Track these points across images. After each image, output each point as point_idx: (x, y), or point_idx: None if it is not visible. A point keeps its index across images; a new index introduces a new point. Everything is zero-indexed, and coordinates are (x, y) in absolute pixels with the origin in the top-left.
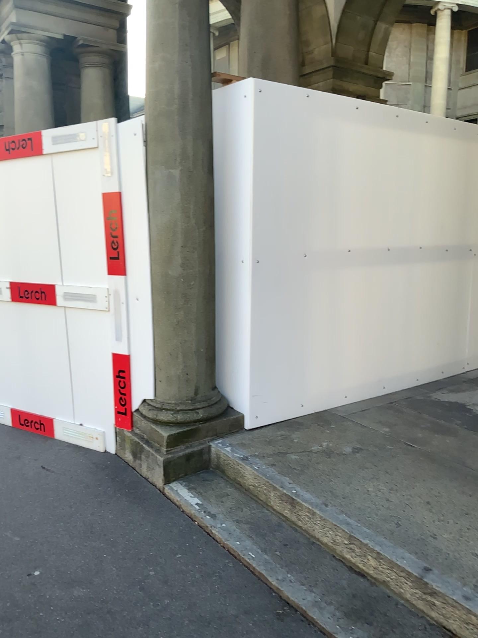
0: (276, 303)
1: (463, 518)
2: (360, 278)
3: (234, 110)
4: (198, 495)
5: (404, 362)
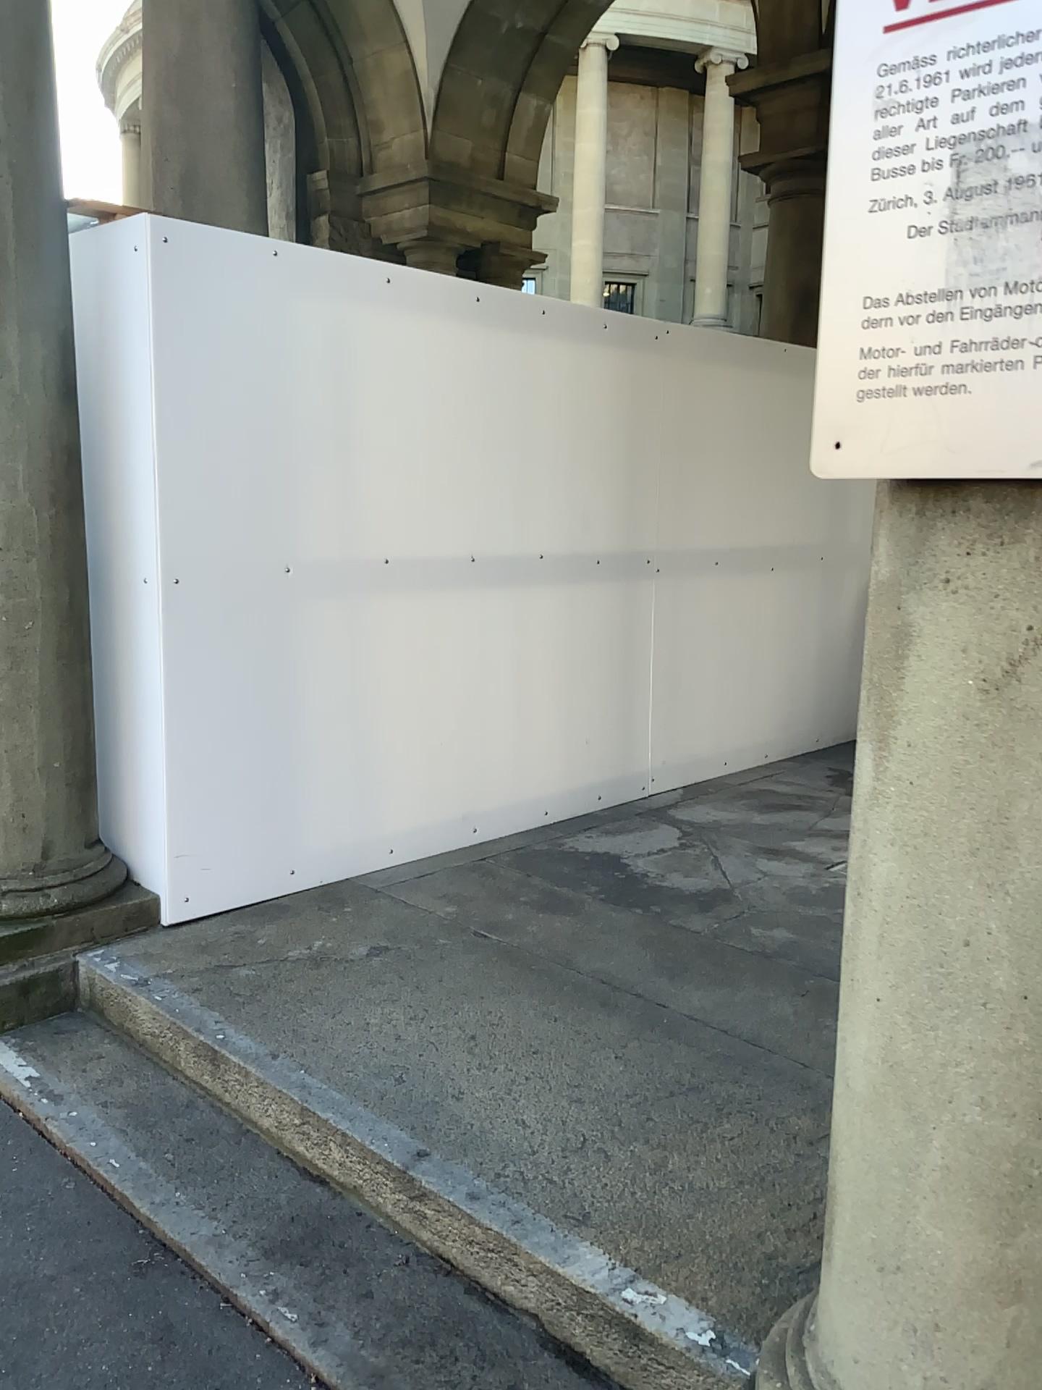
0: (224, 667)
1: (523, 1060)
2: (410, 614)
3: (120, 274)
4: (37, 1059)
5: (515, 781)
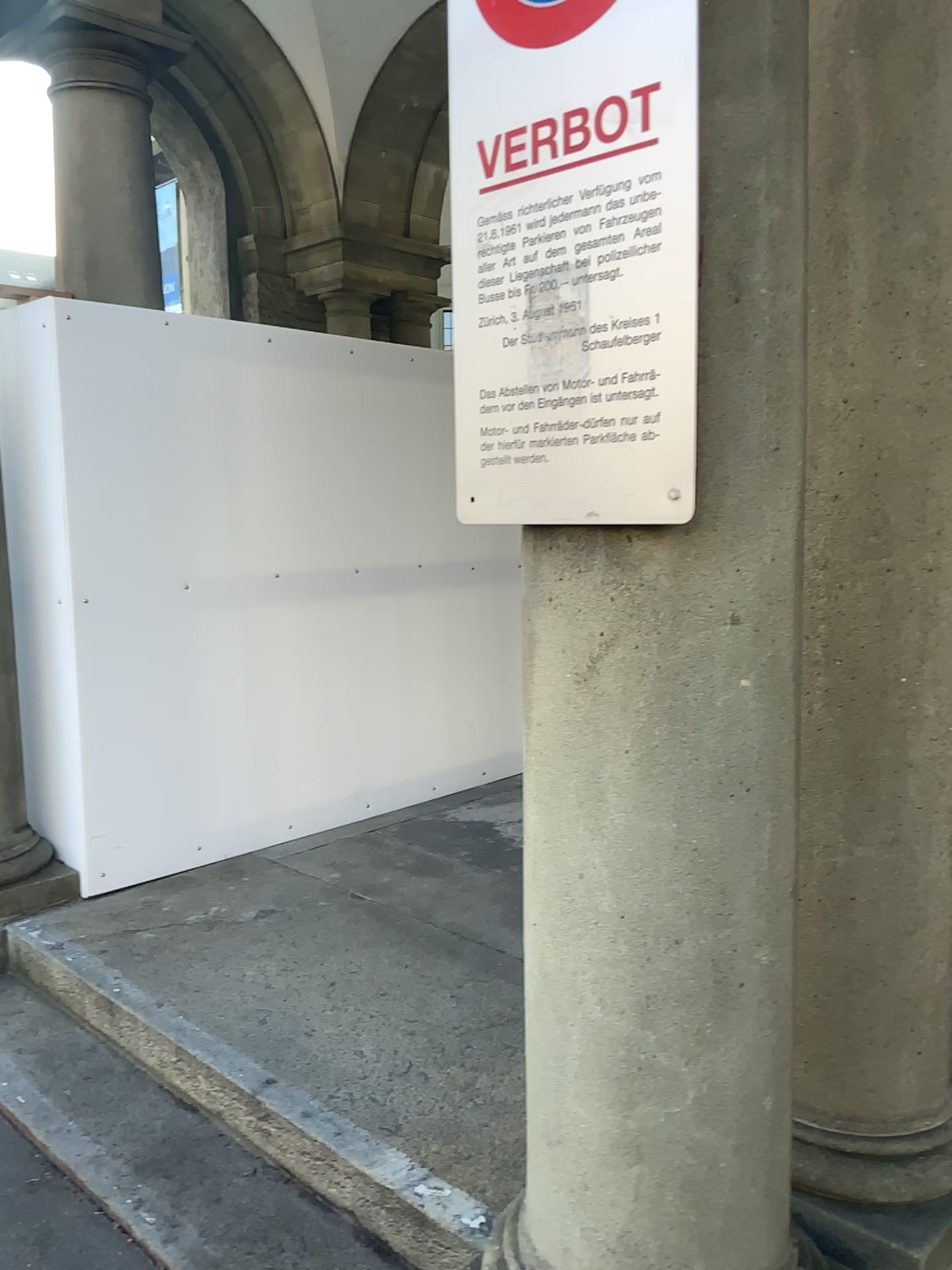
0: (133, 672)
1: (369, 1001)
2: (300, 621)
3: (33, 346)
4: None
5: (404, 762)
